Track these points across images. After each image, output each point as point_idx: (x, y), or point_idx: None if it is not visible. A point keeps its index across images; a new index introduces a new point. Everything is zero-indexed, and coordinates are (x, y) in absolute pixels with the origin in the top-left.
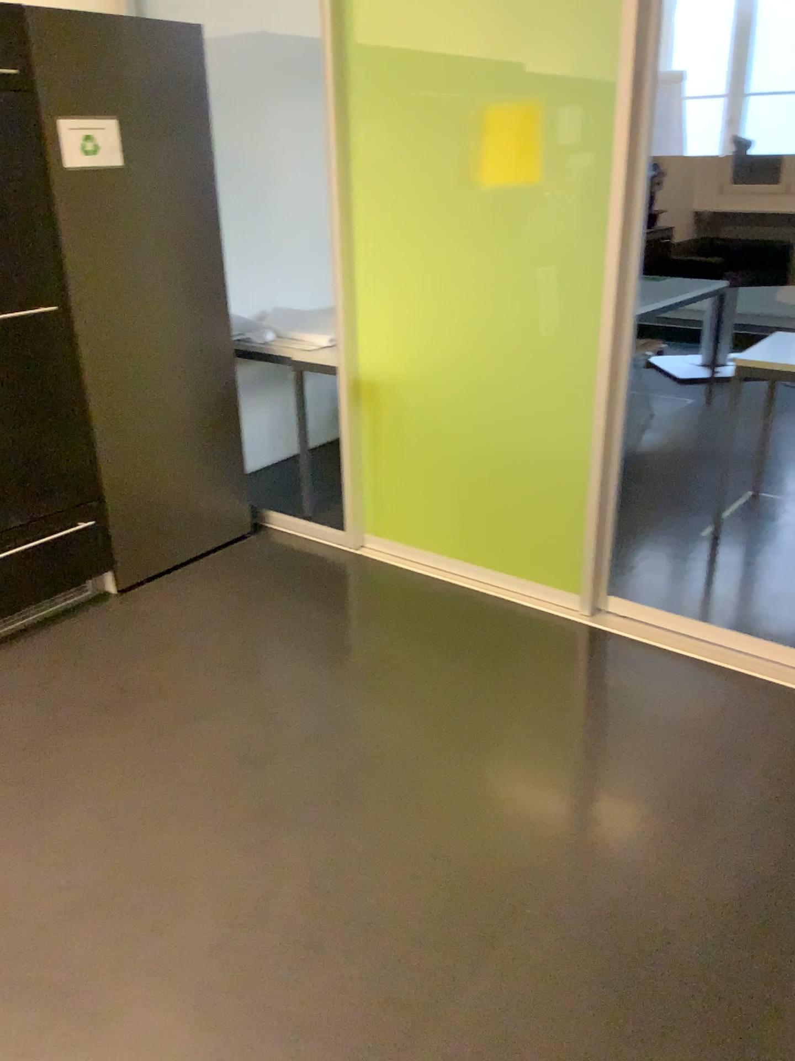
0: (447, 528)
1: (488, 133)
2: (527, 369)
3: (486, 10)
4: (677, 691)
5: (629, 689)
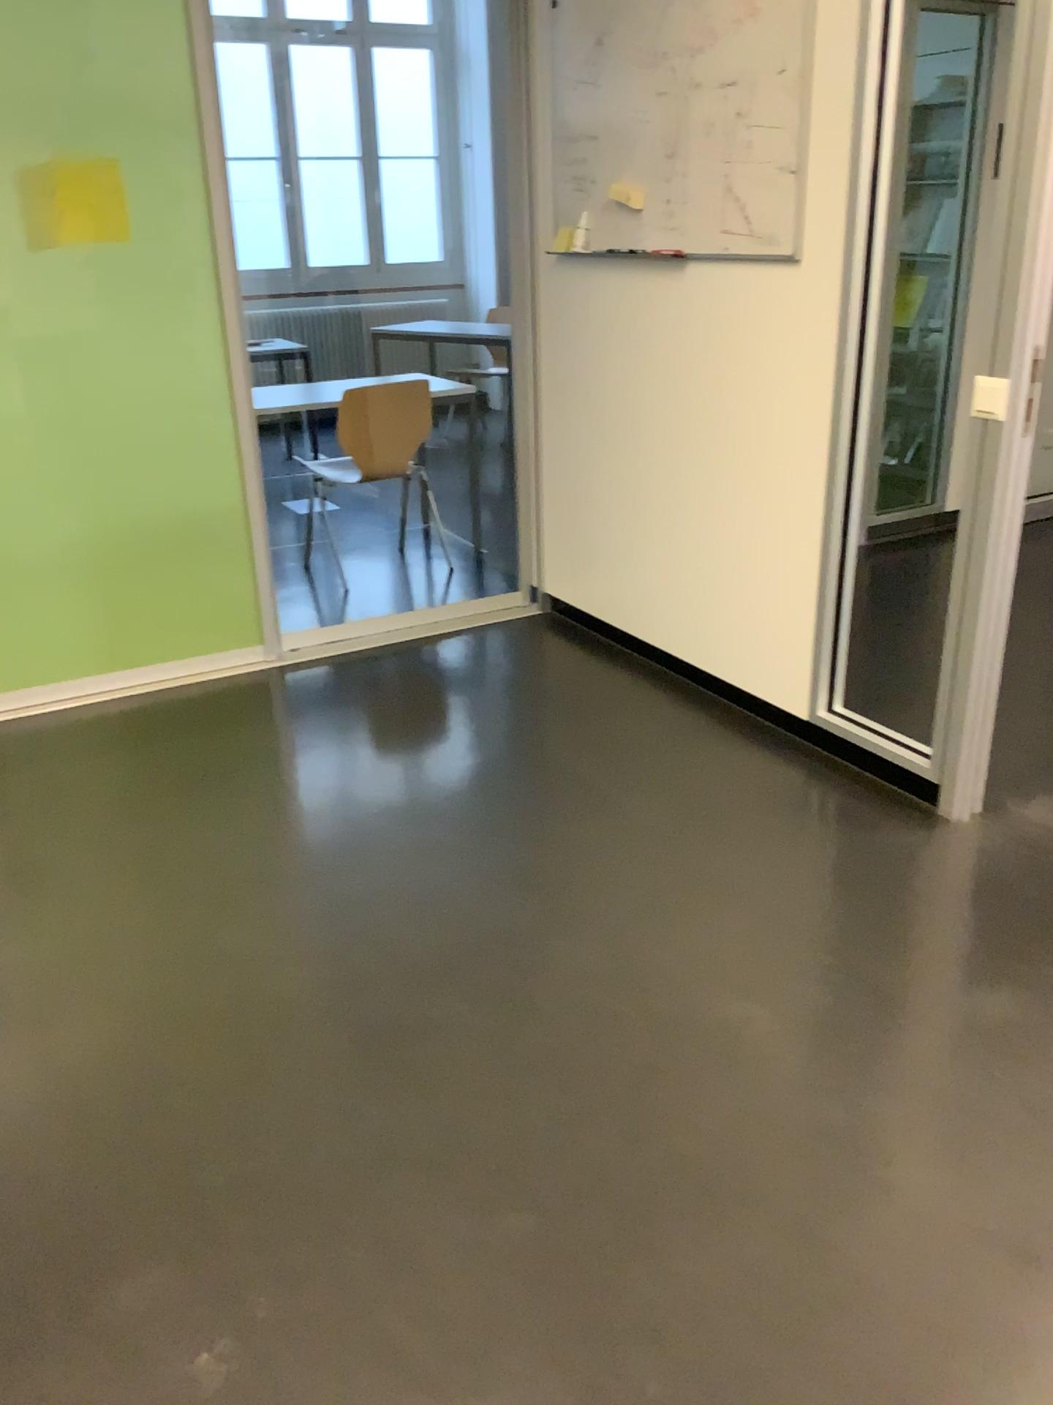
0: (87, 640)
1: (67, 187)
2: (155, 431)
3: (34, 57)
4: (405, 660)
5: (383, 672)
